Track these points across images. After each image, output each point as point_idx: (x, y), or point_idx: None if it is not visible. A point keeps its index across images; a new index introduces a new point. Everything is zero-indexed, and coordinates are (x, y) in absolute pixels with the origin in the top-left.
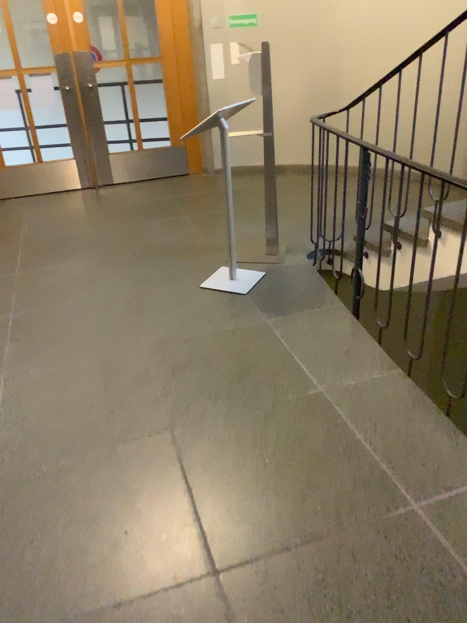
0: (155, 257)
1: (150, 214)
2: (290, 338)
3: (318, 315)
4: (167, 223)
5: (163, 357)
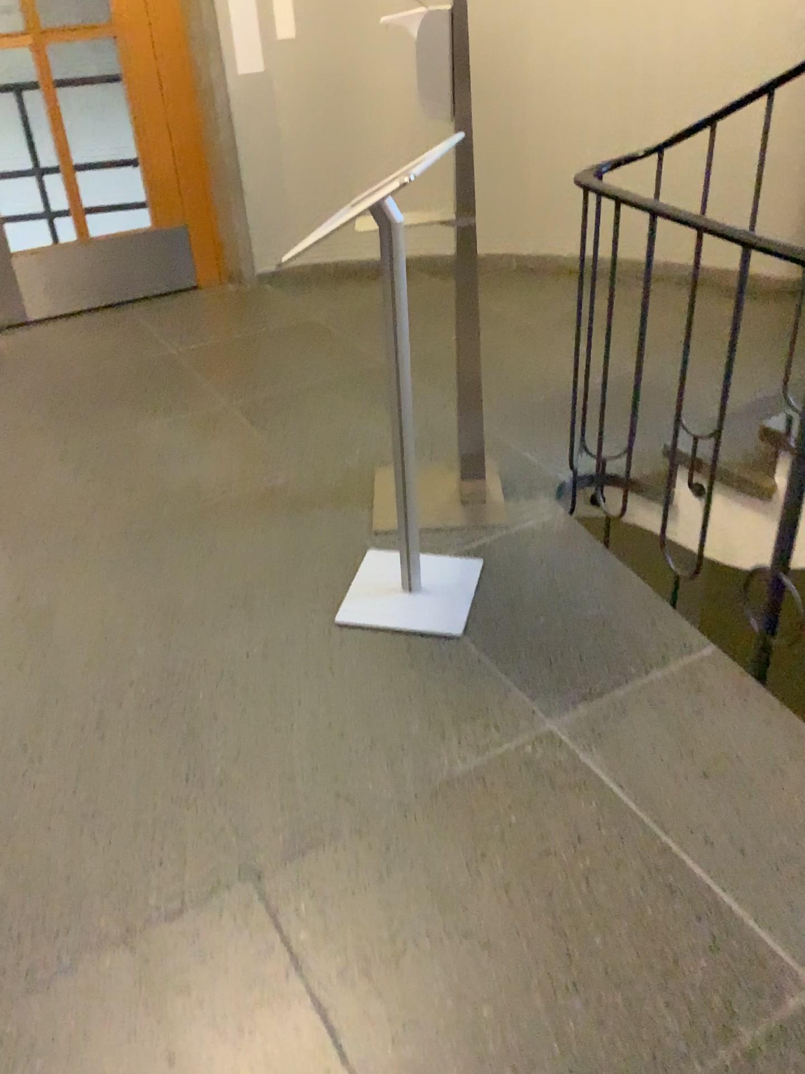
0: (188, 532)
1: (141, 404)
2: (641, 785)
3: (671, 690)
4: (188, 426)
5: (318, 906)
